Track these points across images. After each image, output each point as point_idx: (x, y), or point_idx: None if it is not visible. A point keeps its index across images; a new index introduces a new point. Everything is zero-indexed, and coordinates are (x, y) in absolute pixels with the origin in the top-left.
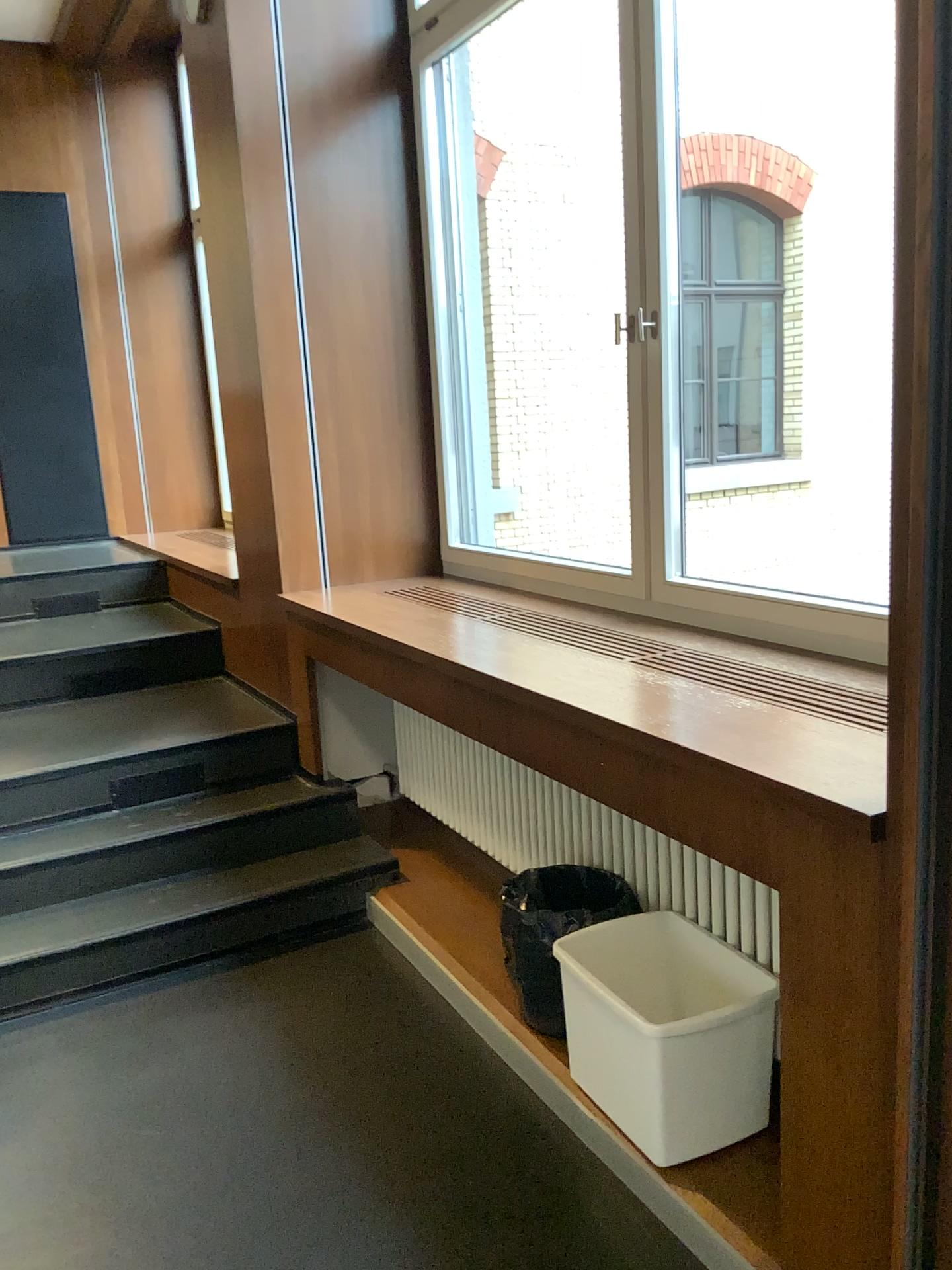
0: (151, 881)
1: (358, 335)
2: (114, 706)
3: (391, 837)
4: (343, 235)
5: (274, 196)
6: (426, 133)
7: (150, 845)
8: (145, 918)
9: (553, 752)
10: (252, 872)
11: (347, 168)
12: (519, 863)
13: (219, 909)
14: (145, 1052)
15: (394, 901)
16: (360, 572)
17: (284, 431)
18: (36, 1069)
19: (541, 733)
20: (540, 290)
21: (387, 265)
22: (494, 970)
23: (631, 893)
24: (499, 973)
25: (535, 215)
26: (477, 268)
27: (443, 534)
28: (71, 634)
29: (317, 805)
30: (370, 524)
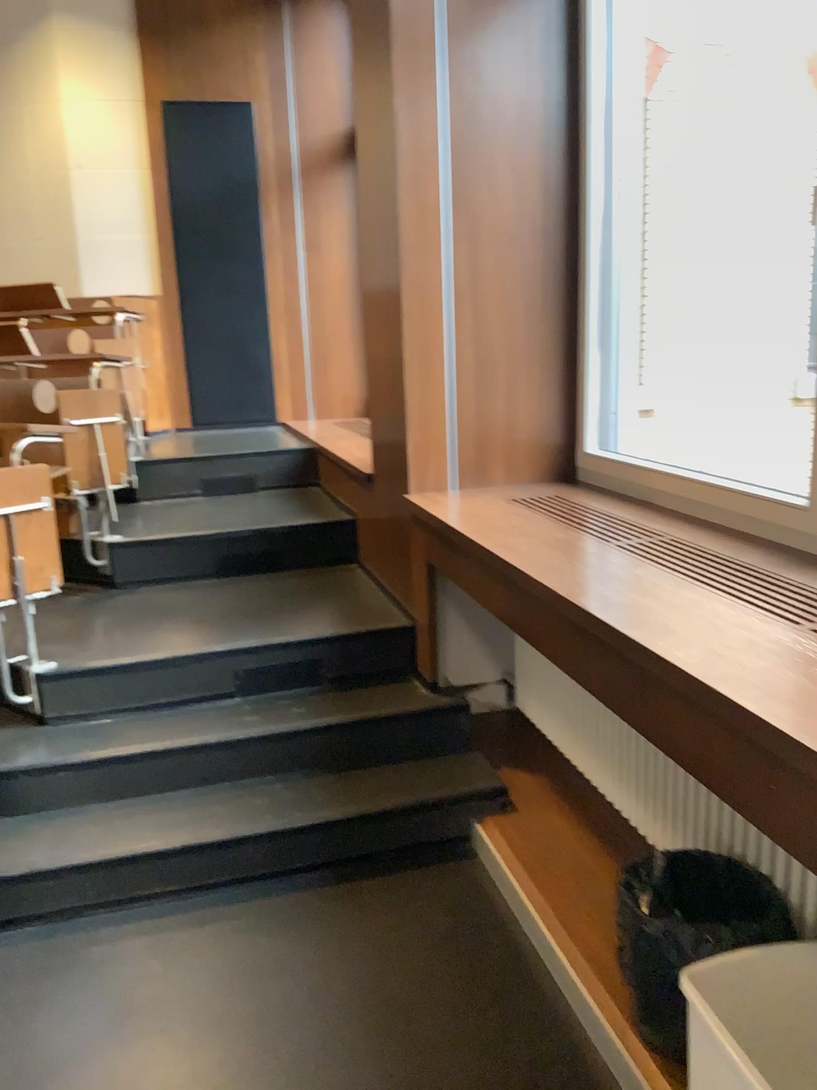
0: (261, 778)
1: (505, 227)
2: (253, 587)
3: (505, 754)
4: (496, 120)
5: (425, 79)
6: (592, 6)
7: (264, 739)
8: (248, 821)
9: (701, 752)
10: (360, 779)
11: (505, 47)
12: (641, 818)
13: (322, 820)
14: (226, 979)
15: (501, 832)
16: (492, 476)
17: (422, 328)
18: (120, 979)
19: (687, 723)
20: (708, 179)
21: (540, 153)
22: (604, 946)
23: (780, 902)
24: (609, 953)
25: (709, 95)
26: (639, 155)
27: (582, 441)
28: (222, 514)
29: (431, 713)
30: (505, 427)
